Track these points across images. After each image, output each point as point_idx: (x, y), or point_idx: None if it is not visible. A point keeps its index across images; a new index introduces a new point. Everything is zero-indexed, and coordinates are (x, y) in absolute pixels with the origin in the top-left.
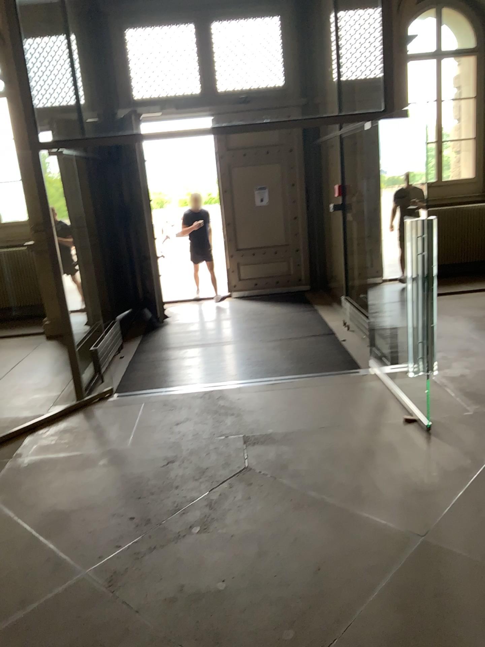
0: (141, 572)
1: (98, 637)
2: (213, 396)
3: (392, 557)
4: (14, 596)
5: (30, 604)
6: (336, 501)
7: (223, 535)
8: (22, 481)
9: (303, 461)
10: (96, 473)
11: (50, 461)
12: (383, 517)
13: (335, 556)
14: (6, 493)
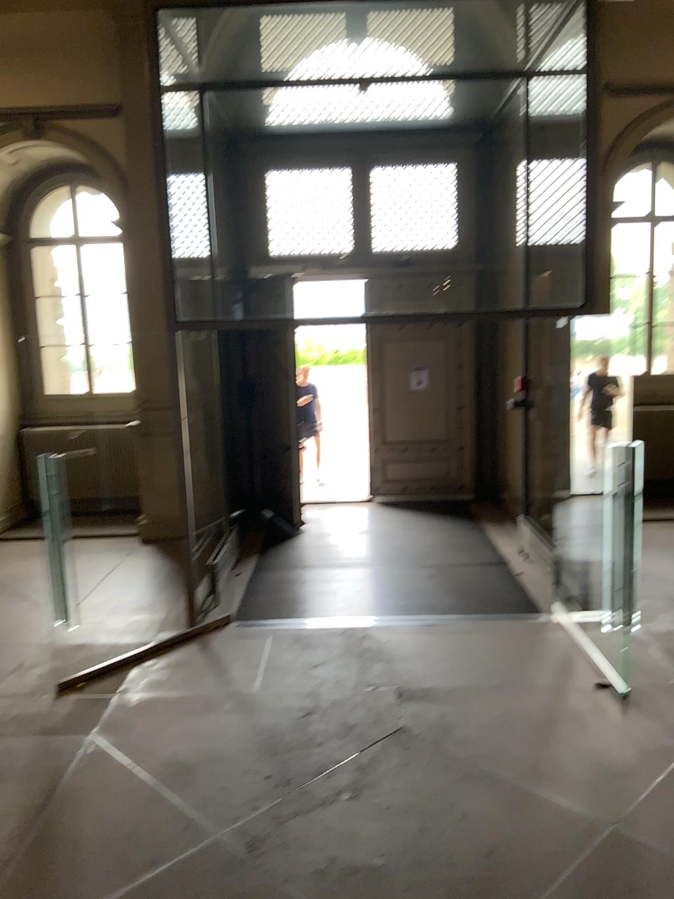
0: (285, 839)
1: None
2: (356, 635)
3: (577, 845)
4: (141, 854)
5: (161, 864)
6: (511, 776)
7: (378, 805)
8: (133, 722)
9: (470, 724)
10: (220, 719)
11: (163, 700)
12: (567, 800)
13: (511, 838)
14: (116, 734)
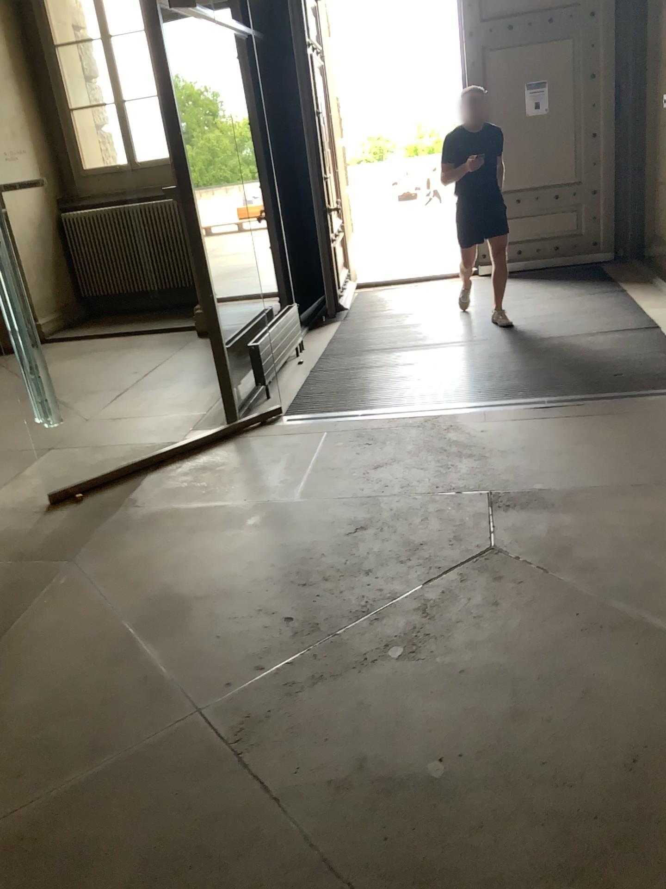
0: (292, 725)
1: (203, 843)
2: (439, 425)
3: None
4: (79, 741)
5: (101, 760)
6: None
7: (444, 672)
8: (127, 544)
9: (599, 545)
10: (238, 539)
11: (172, 515)
12: None
13: None
14: (101, 561)
